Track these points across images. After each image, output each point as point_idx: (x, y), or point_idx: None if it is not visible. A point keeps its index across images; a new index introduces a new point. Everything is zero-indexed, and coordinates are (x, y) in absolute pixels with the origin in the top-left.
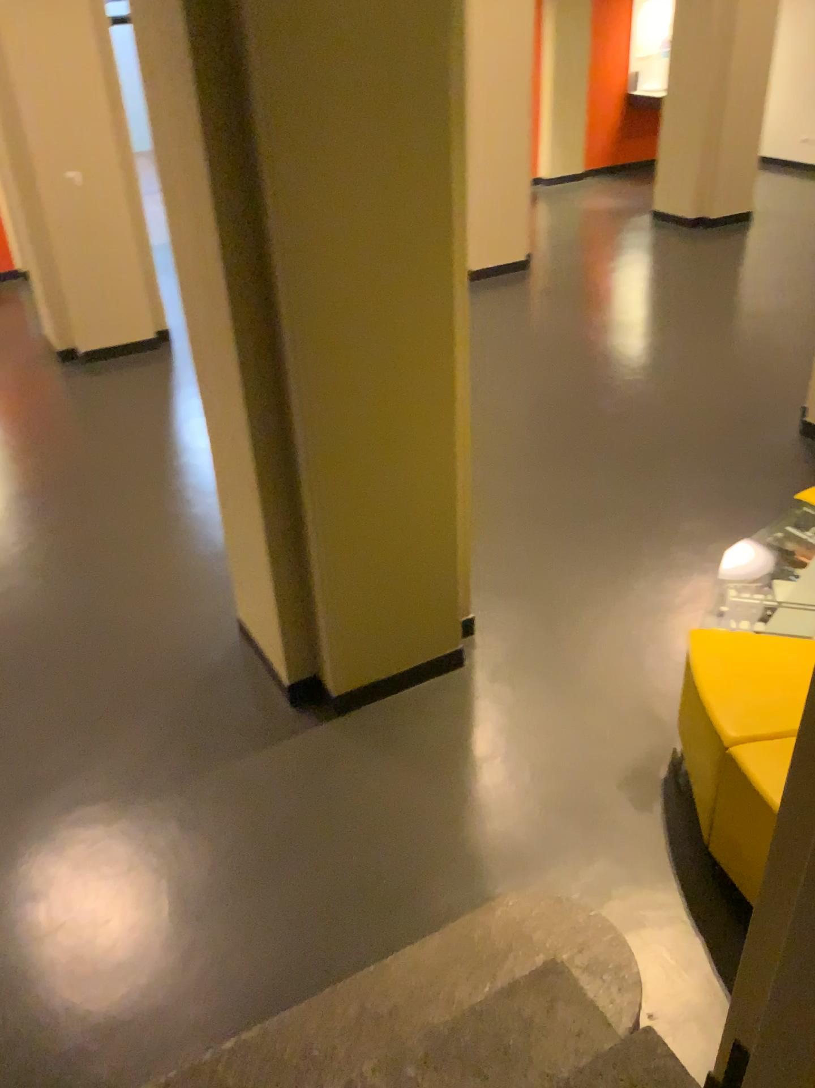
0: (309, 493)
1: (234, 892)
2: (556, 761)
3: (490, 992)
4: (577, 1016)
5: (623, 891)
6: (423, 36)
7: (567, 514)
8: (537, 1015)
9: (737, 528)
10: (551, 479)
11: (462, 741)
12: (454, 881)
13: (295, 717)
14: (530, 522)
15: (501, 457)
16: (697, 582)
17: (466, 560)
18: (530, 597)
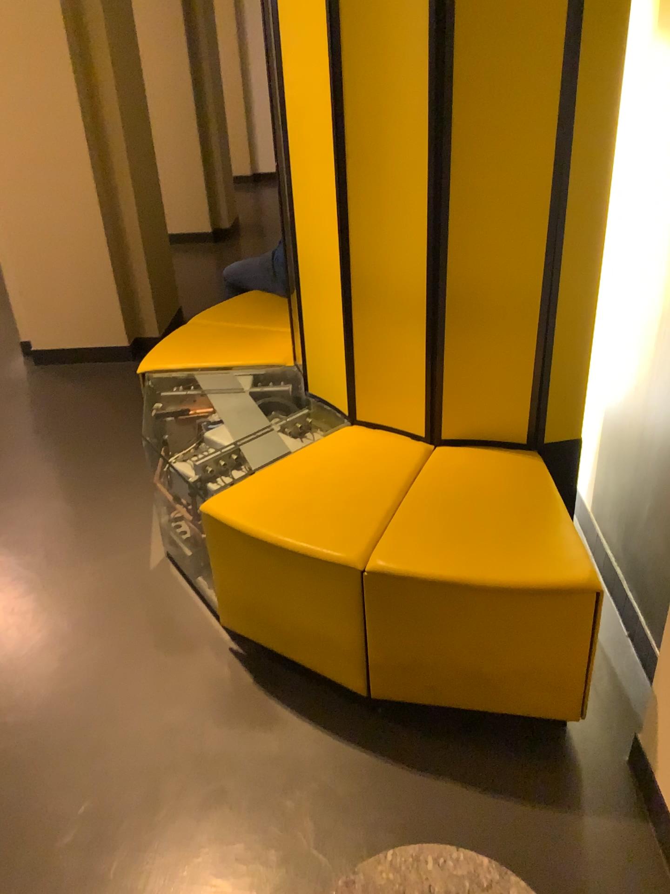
0: None
1: None
2: (151, 761)
3: None
4: None
5: (363, 810)
6: None
7: None
8: None
9: (69, 448)
10: None
11: (16, 852)
12: None
13: None
14: None
15: None
16: (87, 508)
17: None
18: None
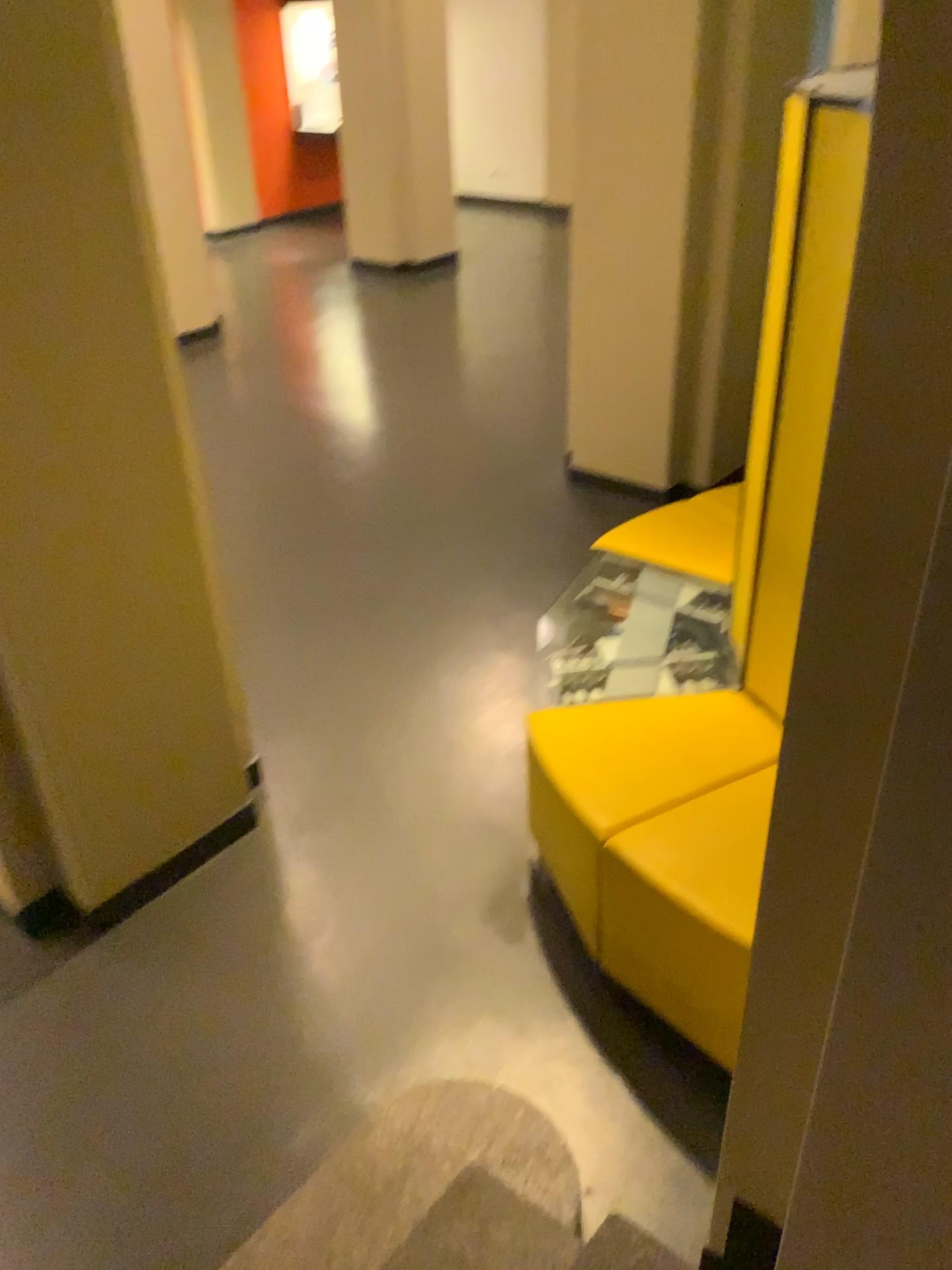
0: (6, 642)
1: (5, 1225)
2: (401, 912)
3: (398, 1238)
4: (516, 1230)
5: (520, 1049)
6: (55, 0)
7: (339, 613)
8: (466, 1247)
9: (534, 592)
10: (312, 575)
11: (278, 921)
12: (311, 1105)
13: (42, 951)
14: (298, 631)
15: (243, 560)
16: (508, 663)
17: (236, 691)
18: (320, 721)
